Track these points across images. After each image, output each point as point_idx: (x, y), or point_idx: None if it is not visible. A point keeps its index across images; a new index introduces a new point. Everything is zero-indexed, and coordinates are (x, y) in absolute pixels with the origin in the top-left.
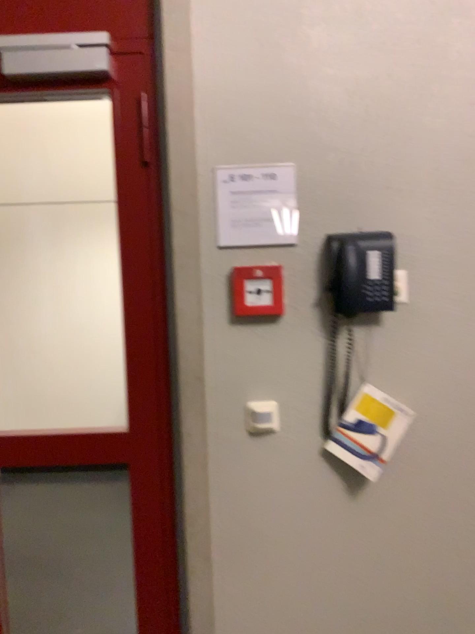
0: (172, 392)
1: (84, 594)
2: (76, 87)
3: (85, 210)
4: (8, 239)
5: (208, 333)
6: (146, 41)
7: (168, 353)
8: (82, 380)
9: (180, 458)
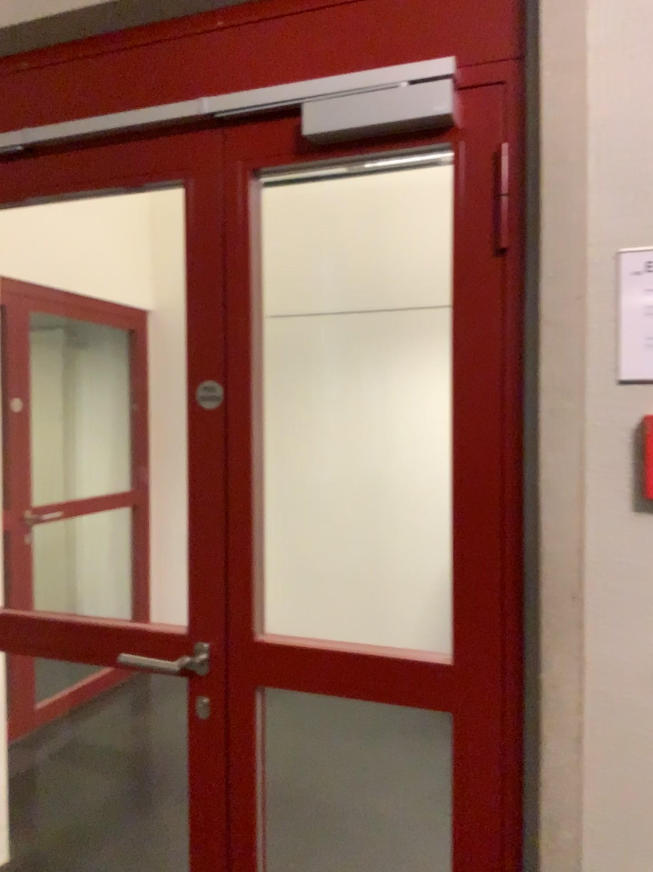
0: (524, 611)
1: (363, 871)
2: (395, 144)
3: (384, 319)
4: (284, 359)
5: (589, 522)
6: (505, 62)
7: (520, 549)
8: (369, 553)
9: (532, 720)
